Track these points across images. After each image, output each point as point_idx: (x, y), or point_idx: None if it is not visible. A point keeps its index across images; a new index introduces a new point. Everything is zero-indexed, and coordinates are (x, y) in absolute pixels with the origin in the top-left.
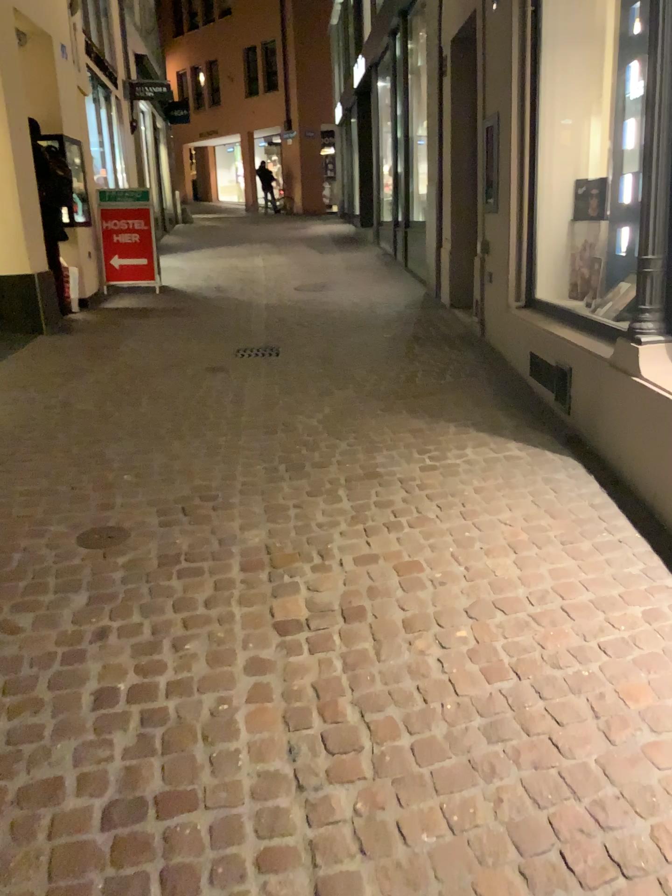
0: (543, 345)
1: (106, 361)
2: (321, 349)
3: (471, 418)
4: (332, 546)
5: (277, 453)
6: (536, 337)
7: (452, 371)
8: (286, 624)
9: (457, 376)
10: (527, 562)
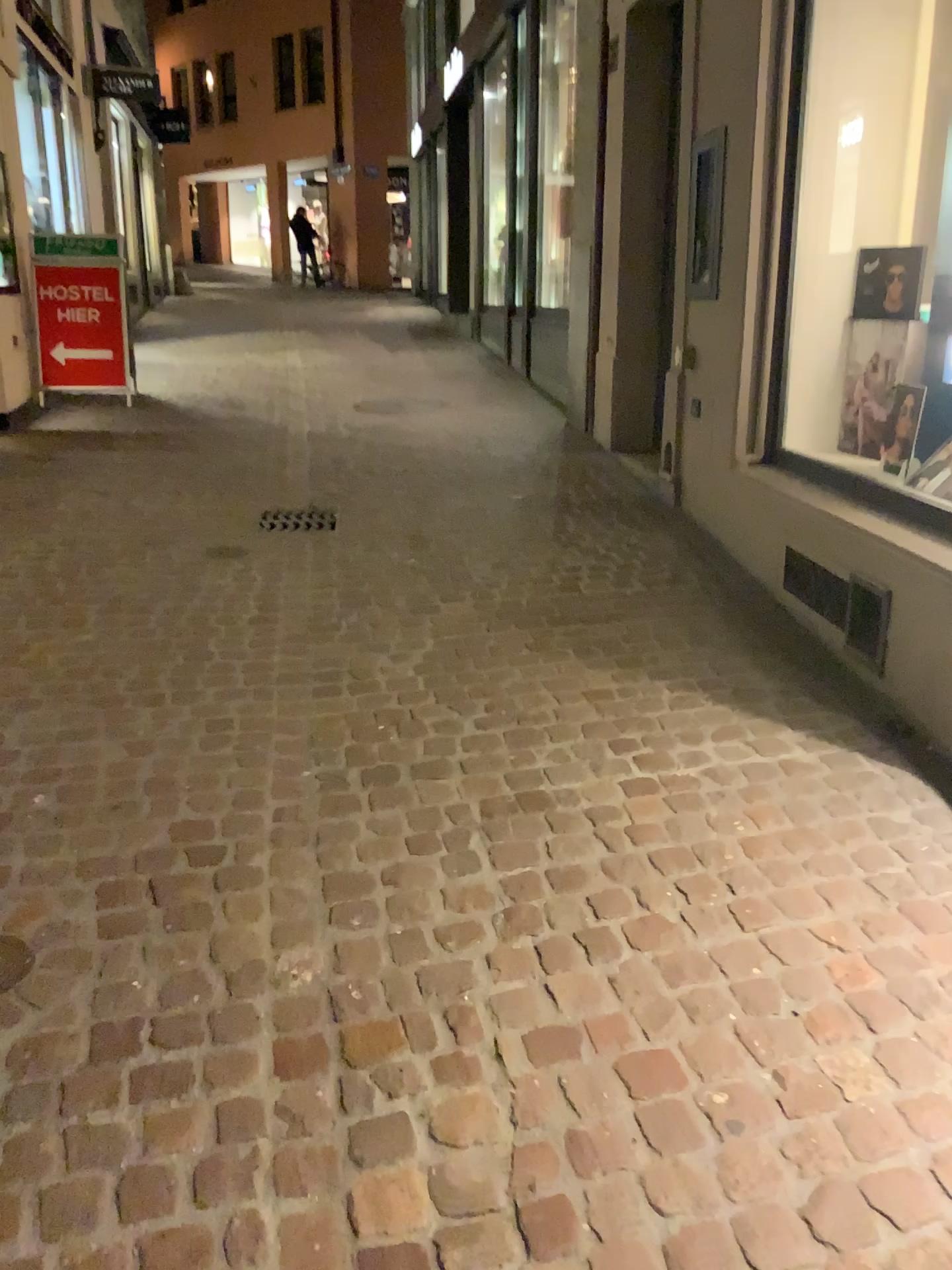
0: (822, 540)
1: (29, 535)
2: (409, 520)
3: (697, 673)
4: (475, 999)
5: (342, 743)
6: (806, 524)
7: (641, 571)
8: (390, 1259)
9: (651, 581)
10: (902, 1058)
